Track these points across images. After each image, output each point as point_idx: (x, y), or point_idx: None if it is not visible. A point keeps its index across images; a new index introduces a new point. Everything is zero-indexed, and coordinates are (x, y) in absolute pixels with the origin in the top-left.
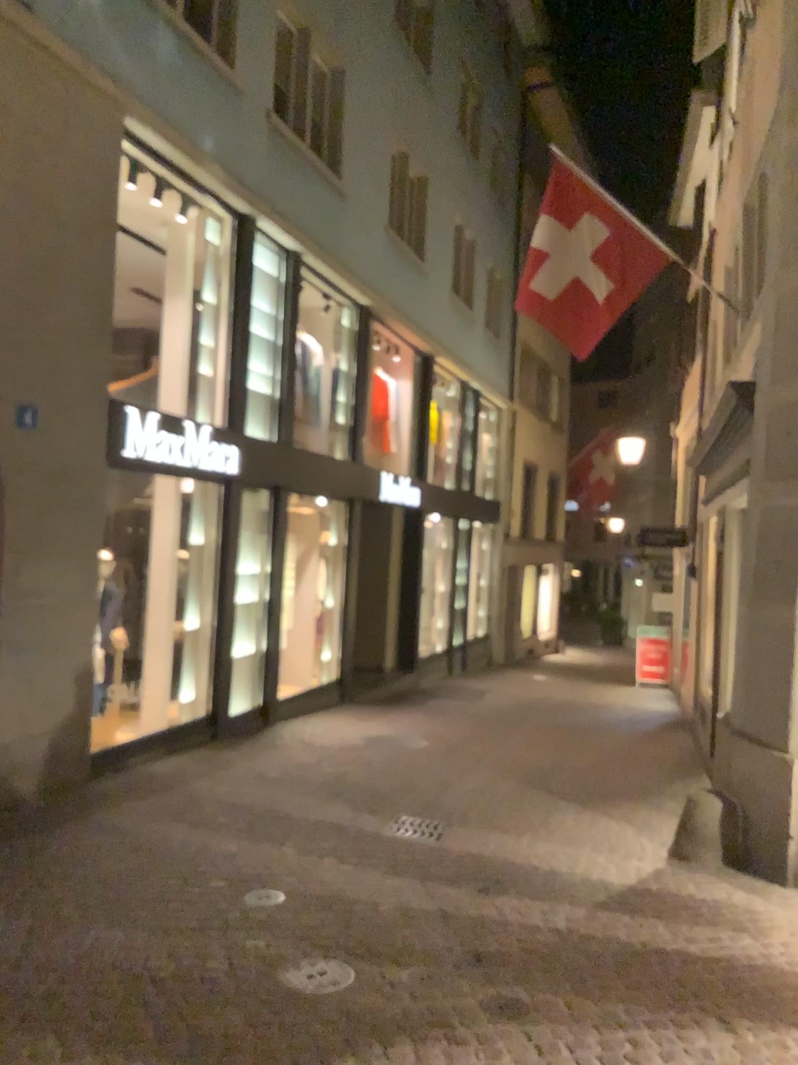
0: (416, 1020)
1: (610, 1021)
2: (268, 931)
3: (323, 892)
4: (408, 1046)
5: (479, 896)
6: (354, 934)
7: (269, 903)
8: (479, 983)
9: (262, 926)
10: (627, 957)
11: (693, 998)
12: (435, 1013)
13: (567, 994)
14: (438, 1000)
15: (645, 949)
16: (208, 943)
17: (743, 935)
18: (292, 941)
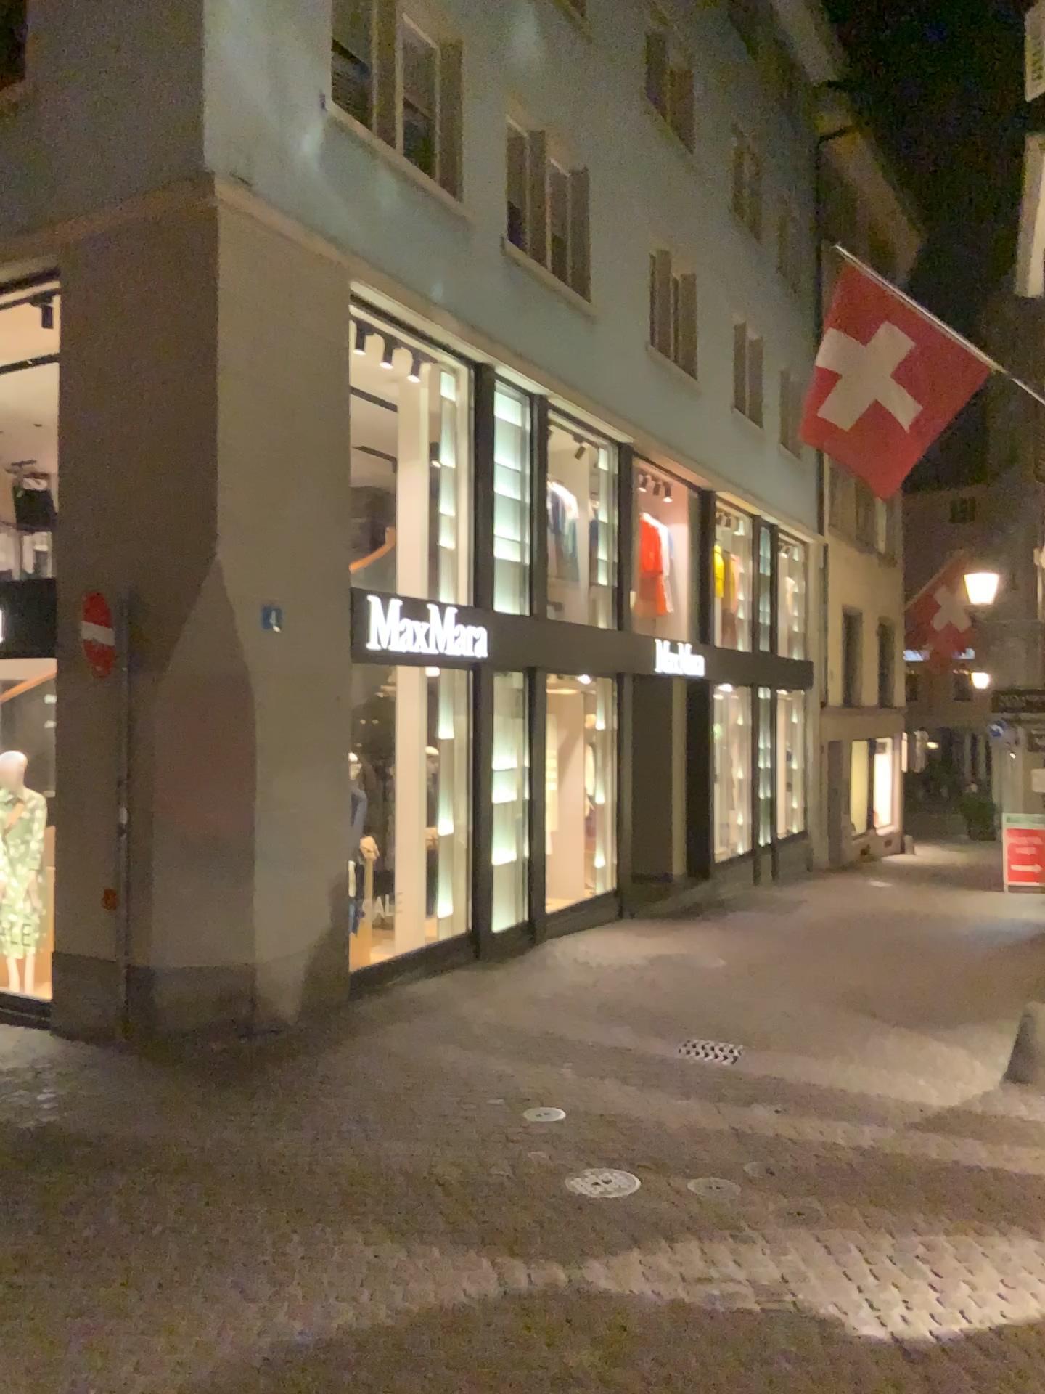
0: (705, 1219)
1: (908, 1225)
2: (553, 1143)
3: (607, 1109)
4: (698, 1240)
5: (776, 1113)
6: (641, 1146)
7: (552, 1117)
8: (772, 1190)
9: (546, 1138)
10: (933, 1170)
11: (1001, 1207)
12: (725, 1214)
13: (864, 1202)
14: (729, 1204)
15: (956, 1164)
16: (493, 1152)
17: None
18: (577, 1151)
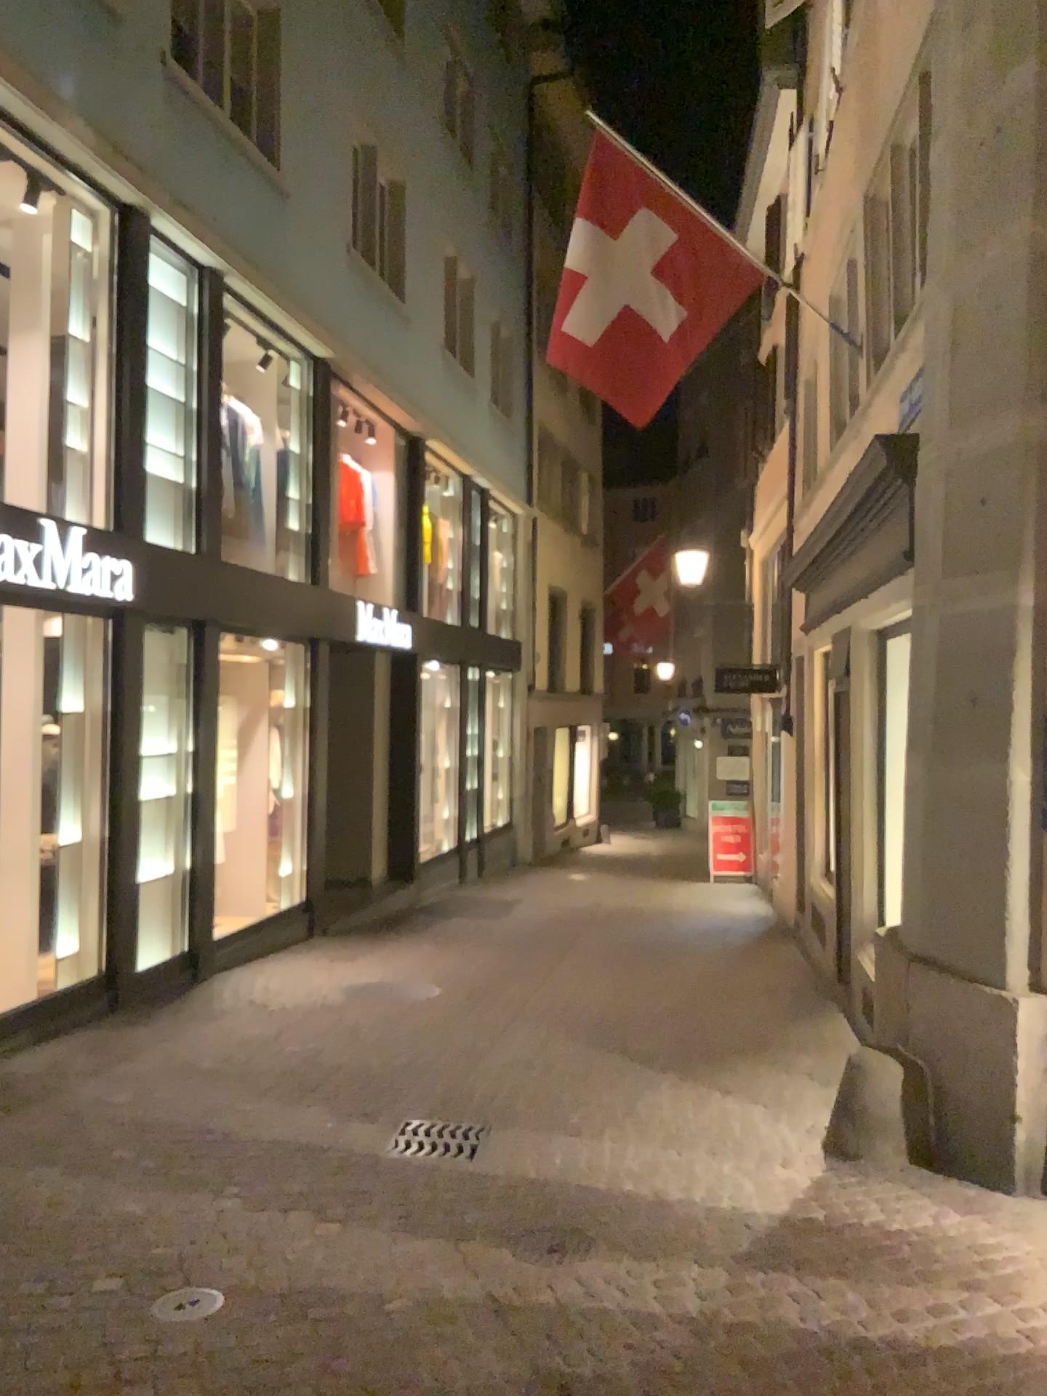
0: None
1: None
2: (193, 1386)
3: (289, 1288)
4: None
5: (552, 1266)
6: (347, 1374)
7: (194, 1323)
8: None
9: (181, 1375)
10: (815, 1368)
11: None
12: None
13: None
14: None
15: (841, 1347)
16: None
17: (983, 1299)
18: None
